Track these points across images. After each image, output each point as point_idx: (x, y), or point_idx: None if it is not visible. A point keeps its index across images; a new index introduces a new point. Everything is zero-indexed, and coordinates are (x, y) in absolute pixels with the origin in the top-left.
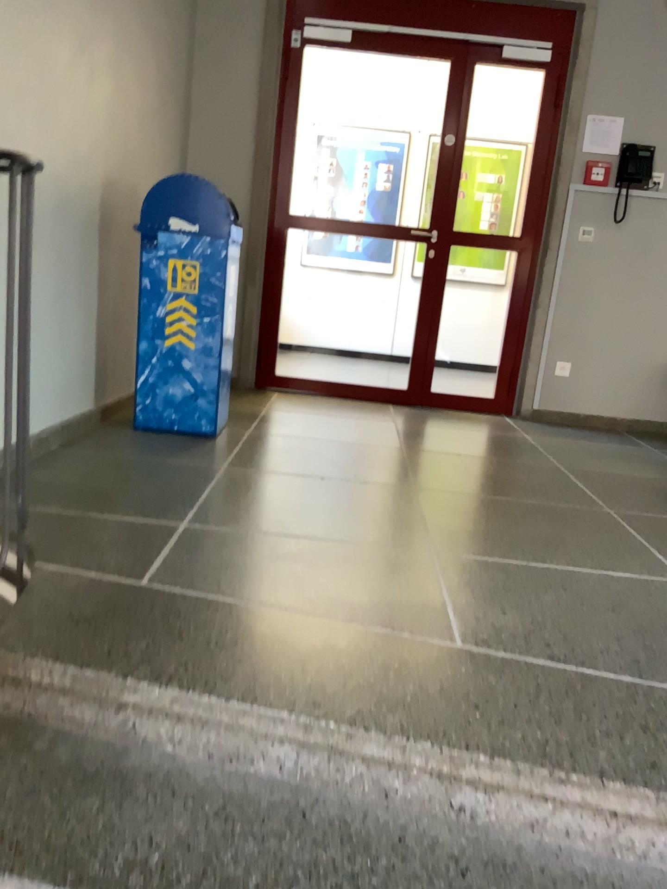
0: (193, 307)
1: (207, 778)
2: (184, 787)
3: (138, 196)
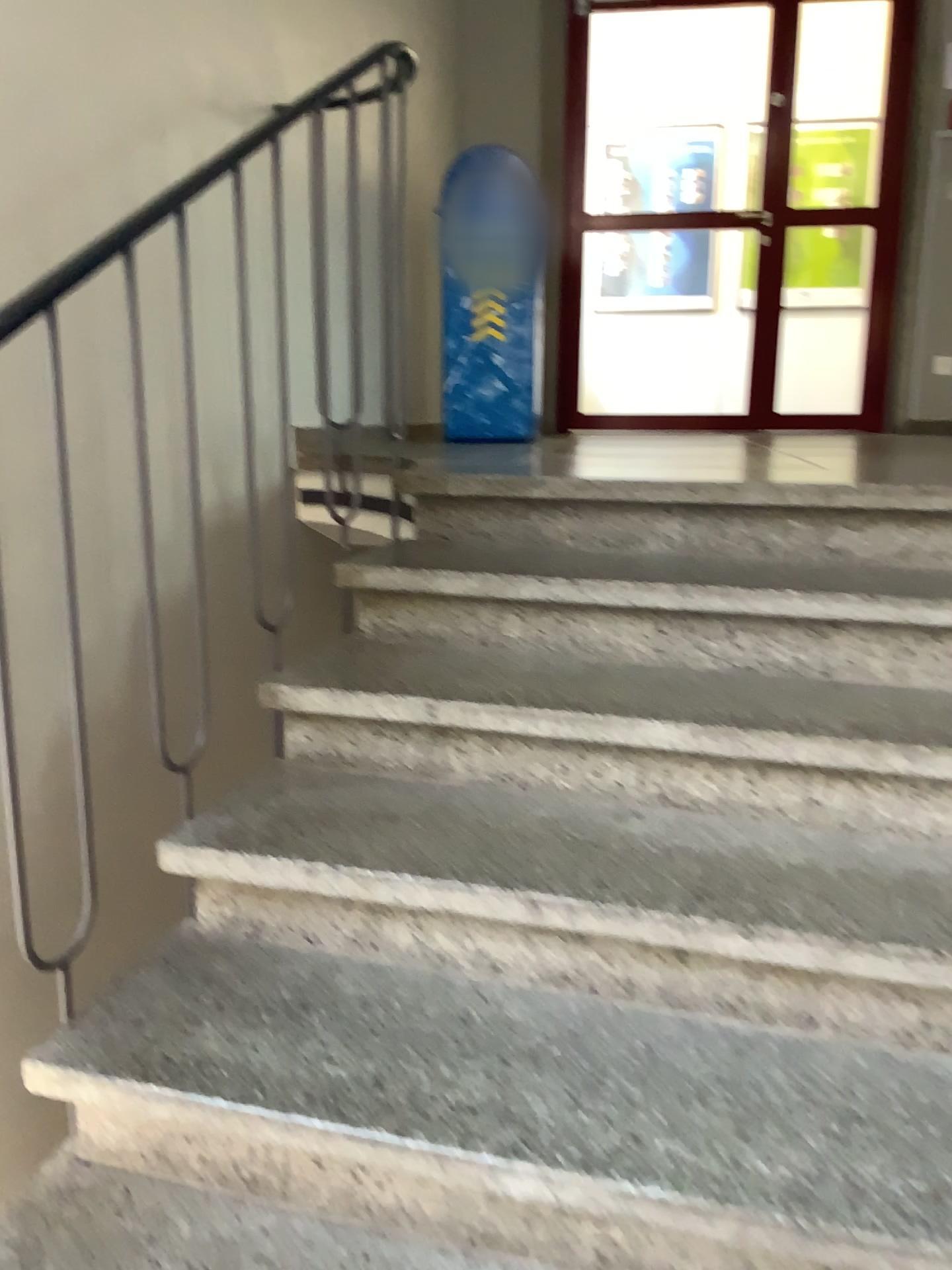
0: (501, 293)
1: (608, 549)
2: (591, 553)
3: (426, 191)
